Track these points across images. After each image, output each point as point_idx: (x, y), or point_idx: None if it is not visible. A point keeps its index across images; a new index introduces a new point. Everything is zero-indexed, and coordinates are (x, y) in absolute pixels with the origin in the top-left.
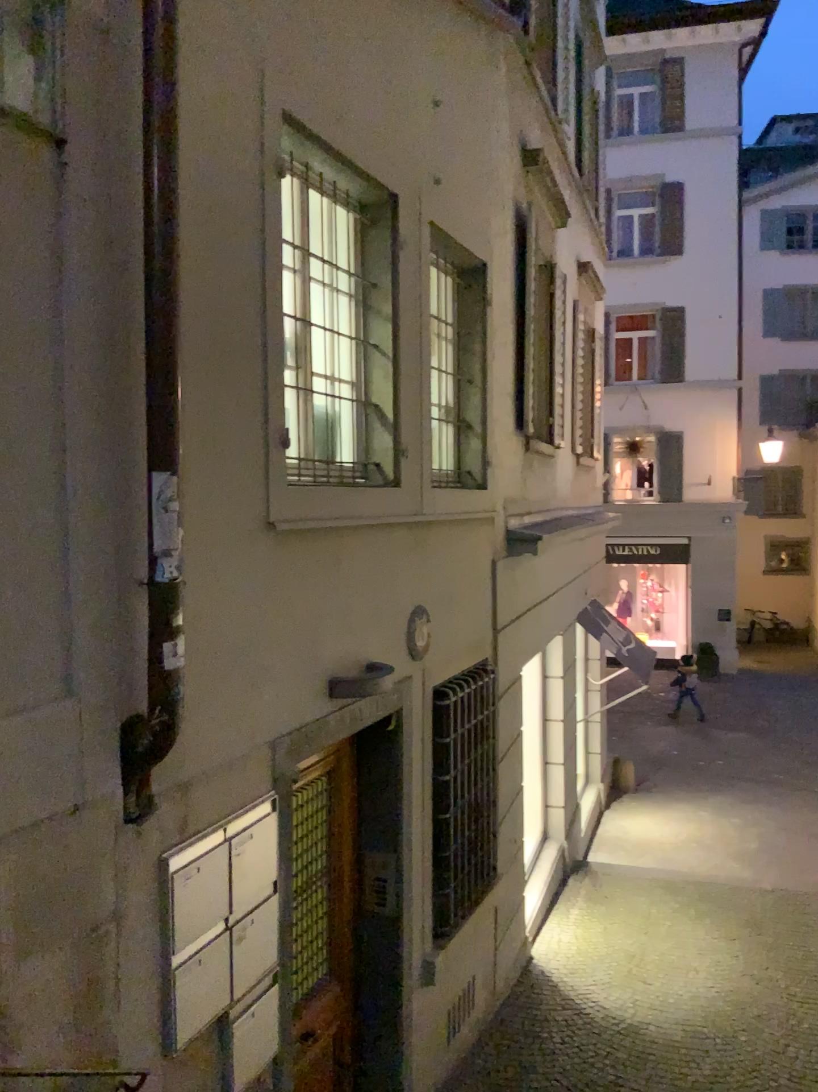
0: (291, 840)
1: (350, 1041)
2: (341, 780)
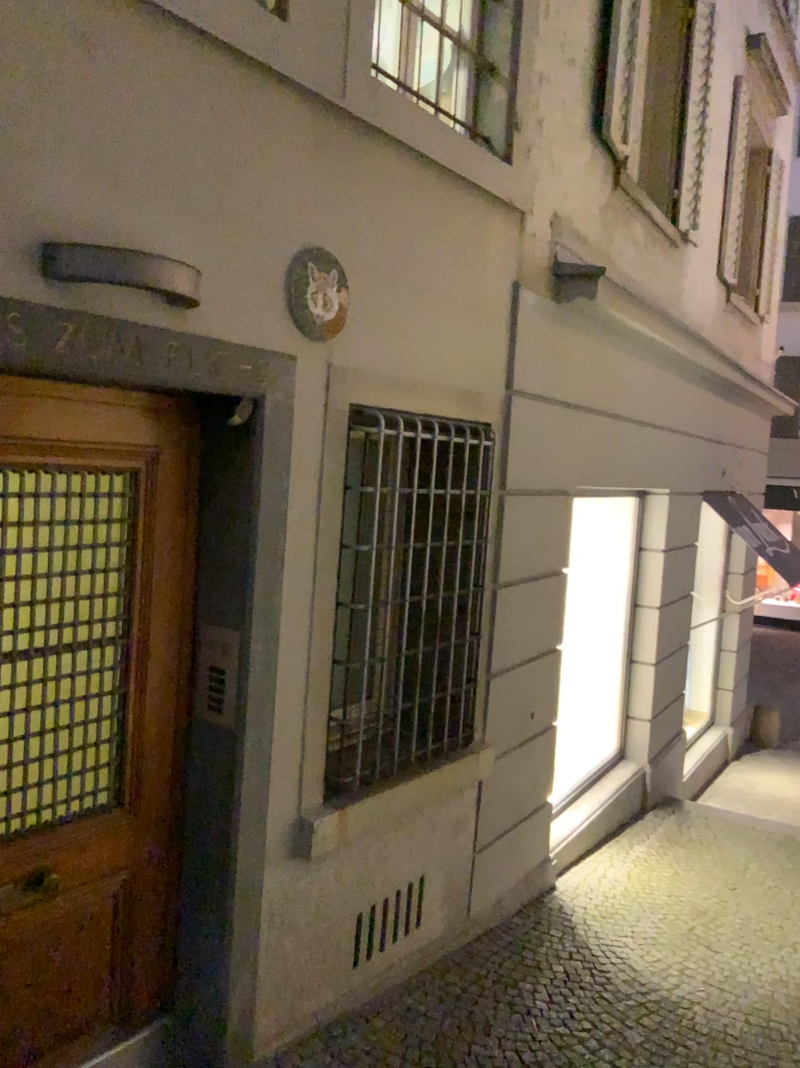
0: (8, 546)
1: (159, 917)
2: (158, 498)
